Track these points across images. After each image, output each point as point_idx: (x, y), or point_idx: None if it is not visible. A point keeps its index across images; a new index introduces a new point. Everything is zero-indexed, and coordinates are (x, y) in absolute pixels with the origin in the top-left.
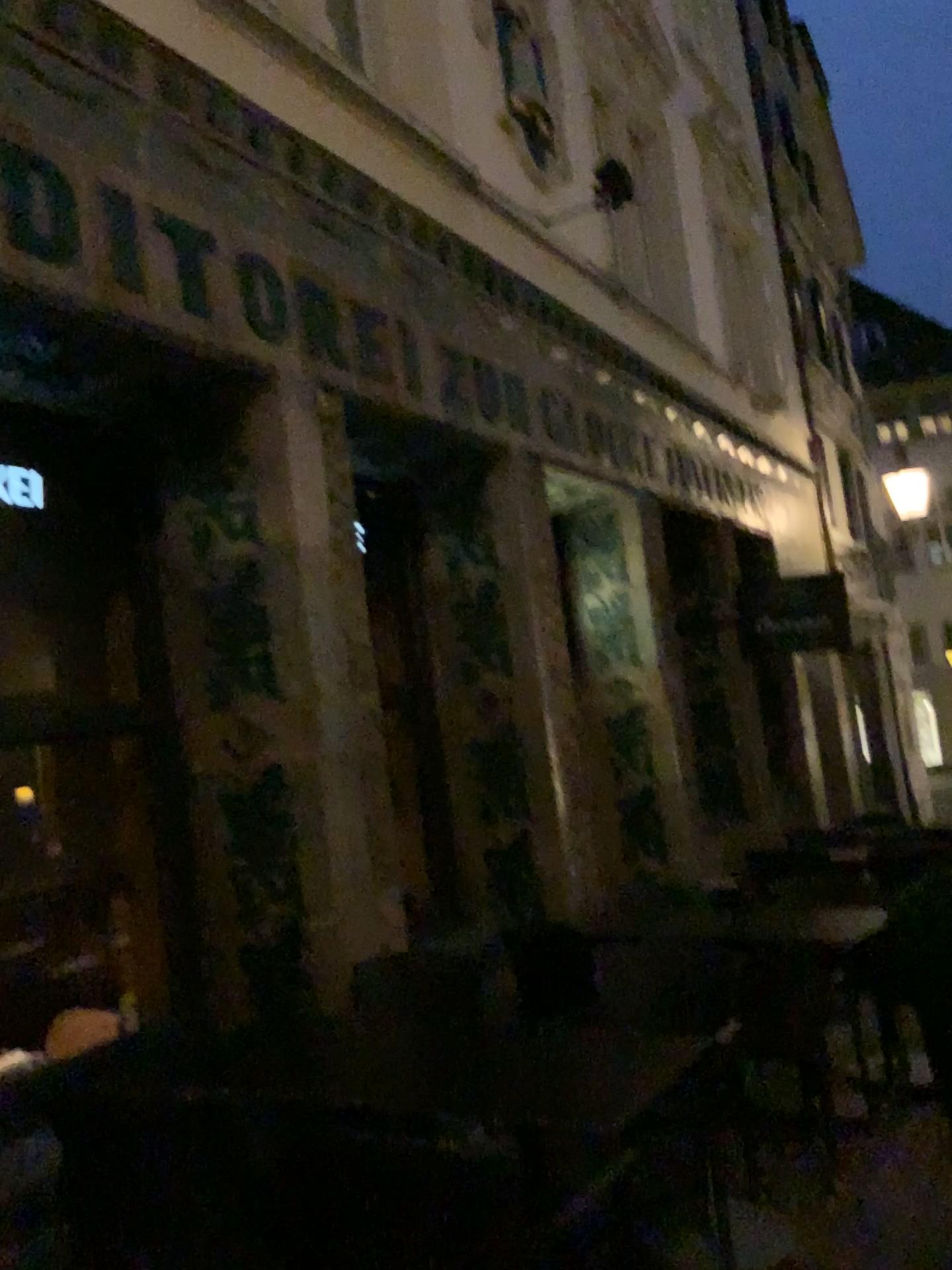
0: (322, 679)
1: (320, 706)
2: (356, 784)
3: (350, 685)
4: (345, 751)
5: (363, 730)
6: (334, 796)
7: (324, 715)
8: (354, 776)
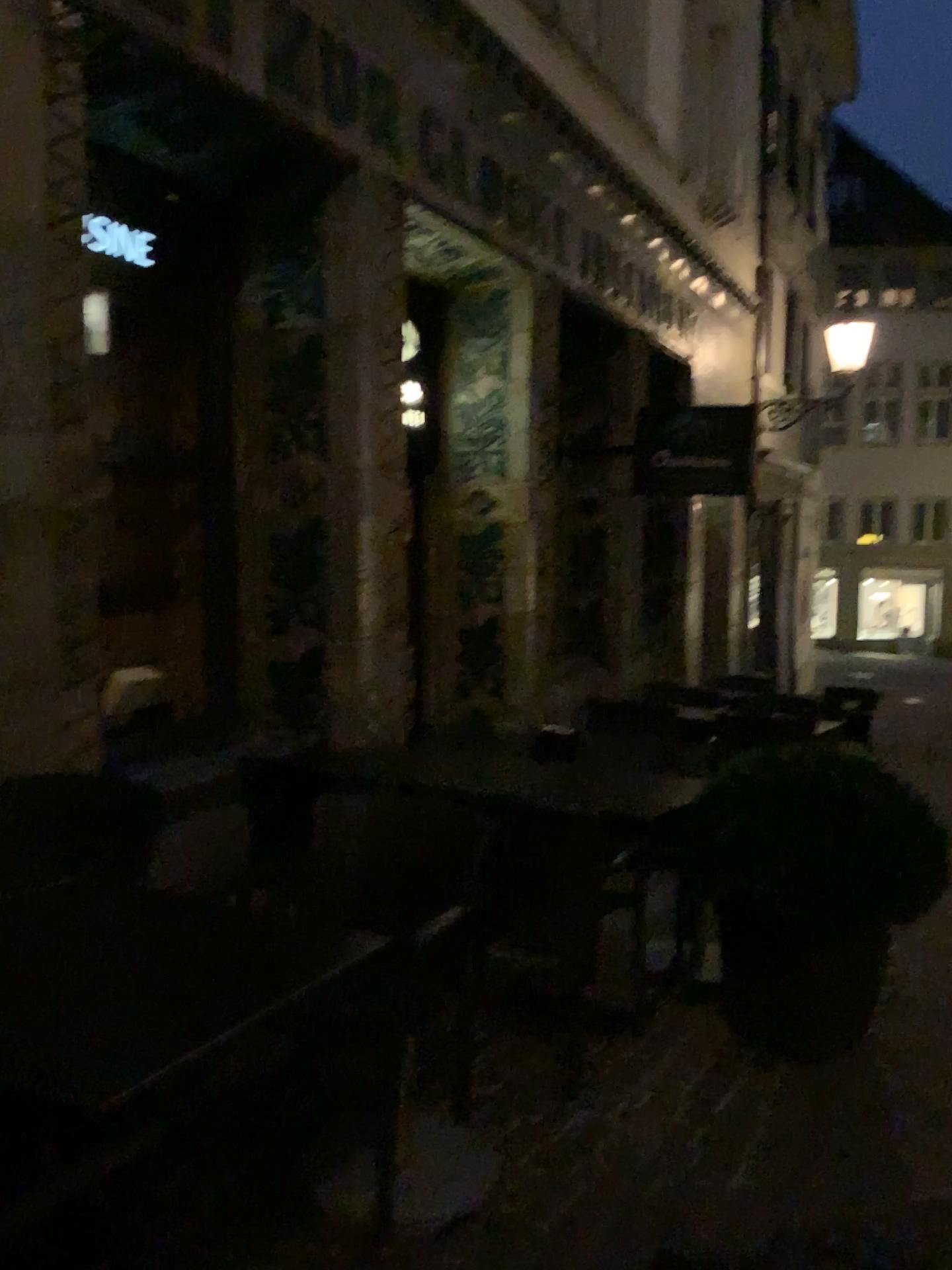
0: (10, 405)
1: (4, 441)
2: (45, 550)
3: (53, 420)
4: (34, 505)
5: (67, 482)
6: (11, 562)
7: (9, 453)
8: (44, 541)
